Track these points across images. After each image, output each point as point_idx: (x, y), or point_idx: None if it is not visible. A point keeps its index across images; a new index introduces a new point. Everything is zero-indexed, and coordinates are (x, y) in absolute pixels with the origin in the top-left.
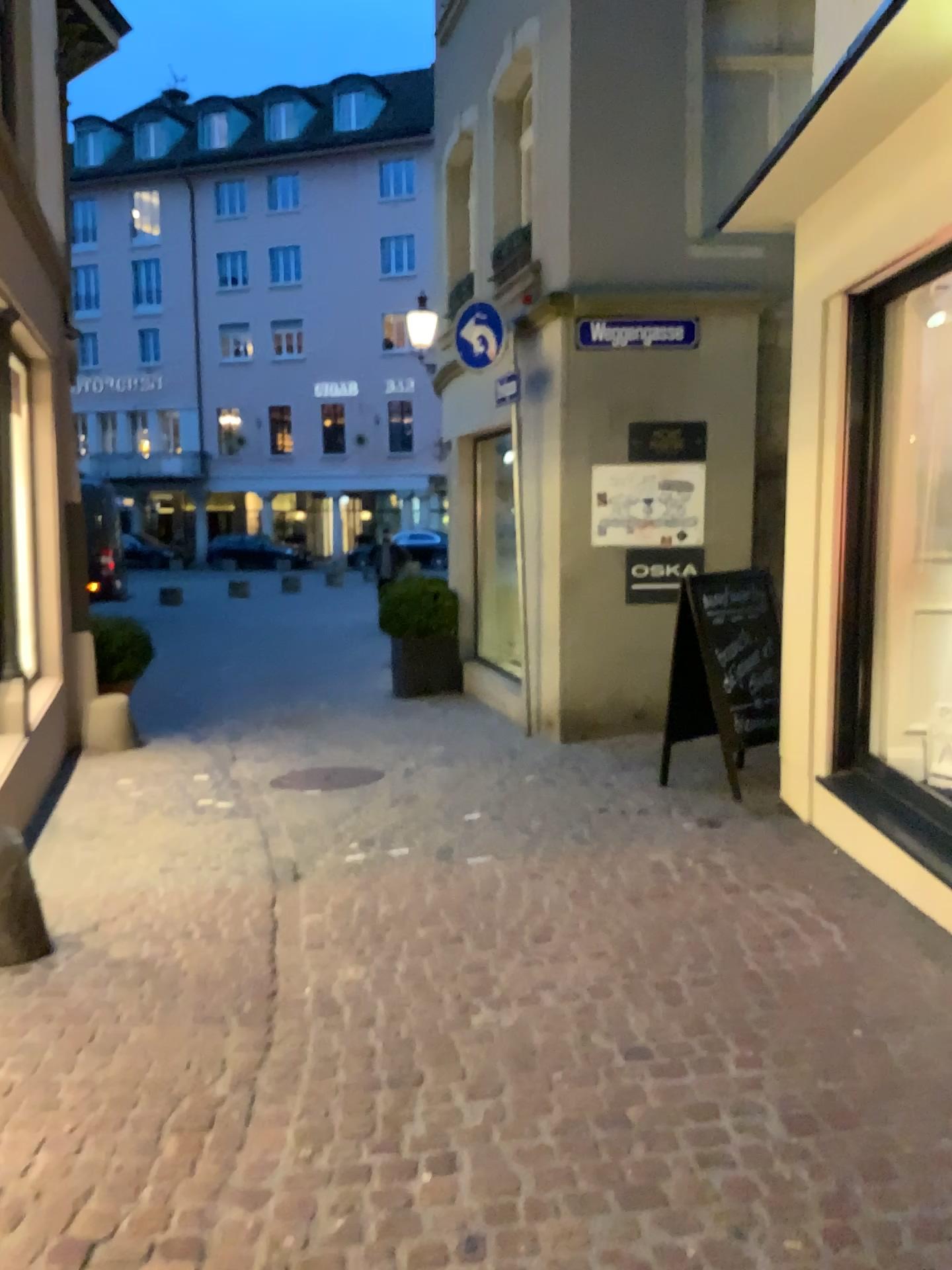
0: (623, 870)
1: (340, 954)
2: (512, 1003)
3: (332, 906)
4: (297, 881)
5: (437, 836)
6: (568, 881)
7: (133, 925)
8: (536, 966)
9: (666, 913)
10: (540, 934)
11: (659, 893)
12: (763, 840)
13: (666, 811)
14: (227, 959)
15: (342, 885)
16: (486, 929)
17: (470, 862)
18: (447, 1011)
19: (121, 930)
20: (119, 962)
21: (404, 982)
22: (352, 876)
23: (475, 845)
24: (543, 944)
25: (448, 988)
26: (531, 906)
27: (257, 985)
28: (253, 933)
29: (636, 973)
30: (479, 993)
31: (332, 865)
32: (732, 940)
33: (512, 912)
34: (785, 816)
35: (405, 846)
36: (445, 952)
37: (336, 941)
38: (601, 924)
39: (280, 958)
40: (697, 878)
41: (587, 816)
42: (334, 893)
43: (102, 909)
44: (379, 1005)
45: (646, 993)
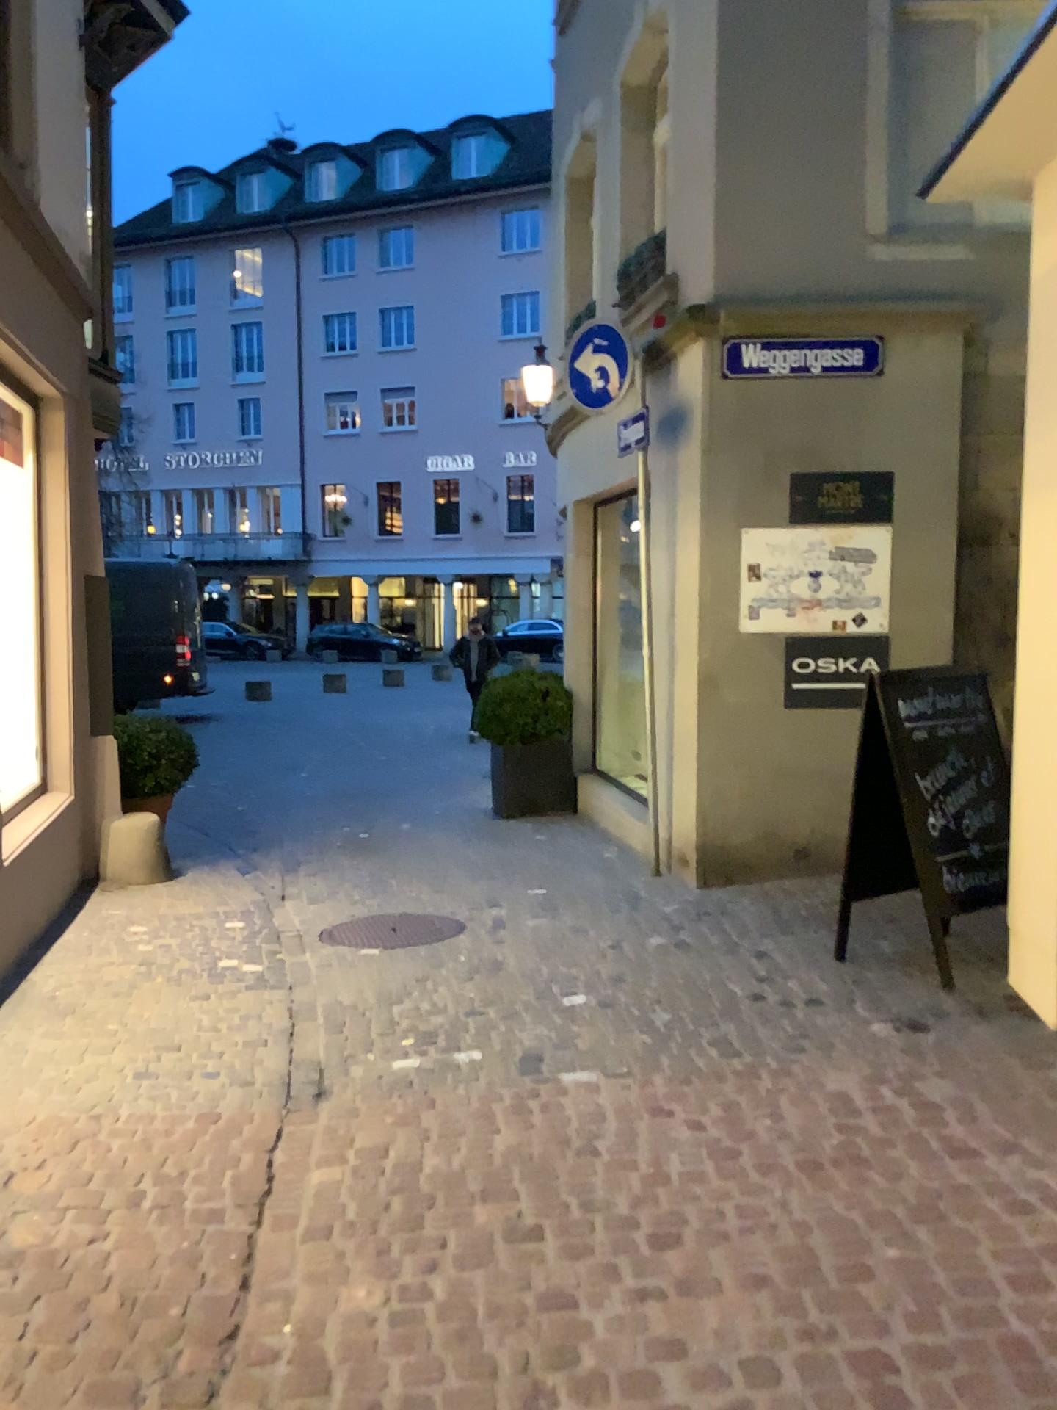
0: (789, 1104)
1: (350, 1256)
2: (612, 1391)
3: (356, 1155)
4: (315, 1105)
5: (523, 1034)
6: (708, 1121)
7: (56, 1183)
8: (655, 1300)
9: (860, 1196)
10: (663, 1228)
11: (846, 1154)
12: (993, 1057)
13: (846, 1002)
14: (174, 1259)
15: (377, 1116)
16: (580, 1213)
17: (565, 1081)
18: (501, 1402)
19: (36, 1192)
20: (7, 1262)
21: (439, 1328)
22: (394, 1100)
23: (574, 1051)
24: (668, 1251)
25: (508, 1346)
26: (651, 1168)
27: (206, 1319)
28: (227, 1206)
29: (820, 1331)
30: (558, 1362)
31: (369, 1079)
32: (973, 1261)
33: (622, 1178)
34: (1017, 1015)
35: (476, 1050)
36: (512, 1258)
37: (350, 1226)
38: (759, 1212)
39: (255, 1261)
40: (903, 1126)
41: (734, 1007)
42: (363, 1131)
43: (22, 1150)
44: (392, 1378)
45: (840, 1383)
